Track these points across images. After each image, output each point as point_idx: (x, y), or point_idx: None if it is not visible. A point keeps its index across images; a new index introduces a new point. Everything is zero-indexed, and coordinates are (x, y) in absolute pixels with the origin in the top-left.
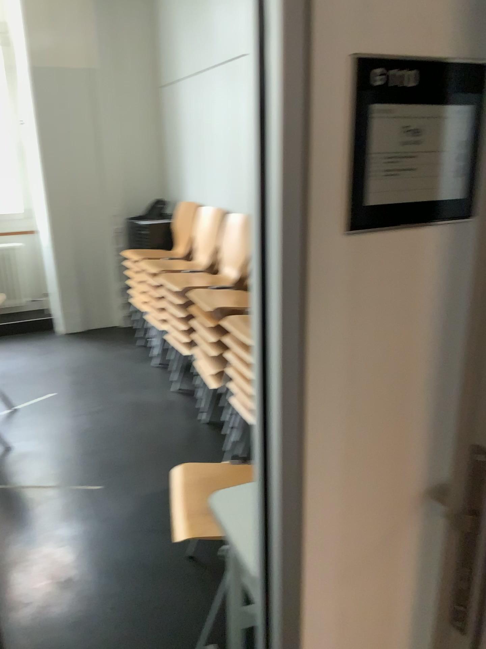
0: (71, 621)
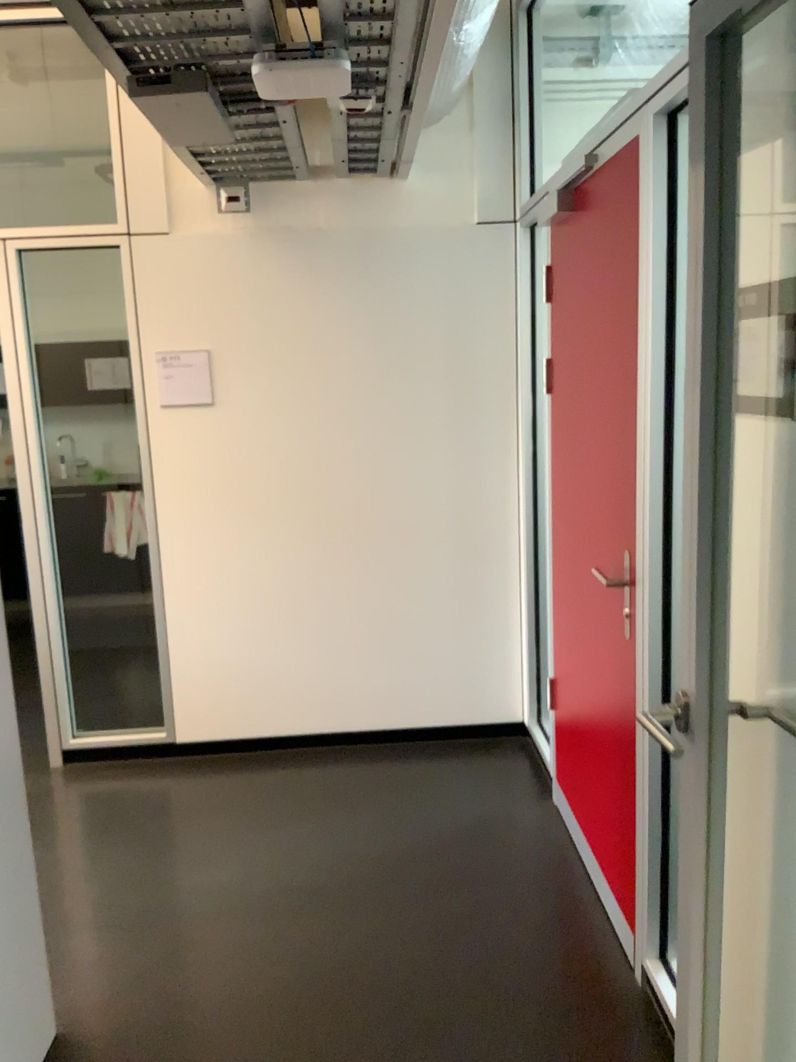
0: None
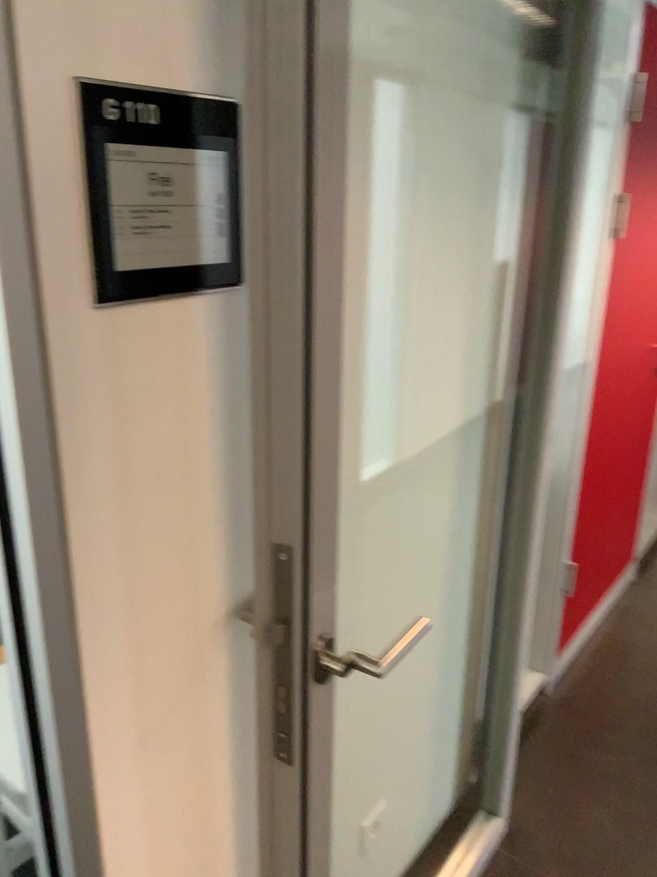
0: None
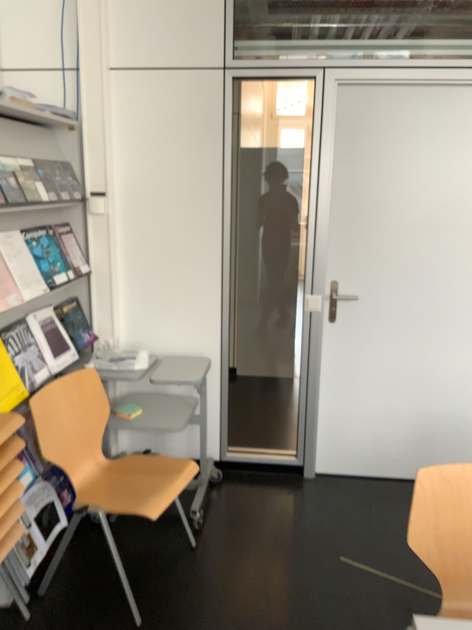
0: (270, 613)
